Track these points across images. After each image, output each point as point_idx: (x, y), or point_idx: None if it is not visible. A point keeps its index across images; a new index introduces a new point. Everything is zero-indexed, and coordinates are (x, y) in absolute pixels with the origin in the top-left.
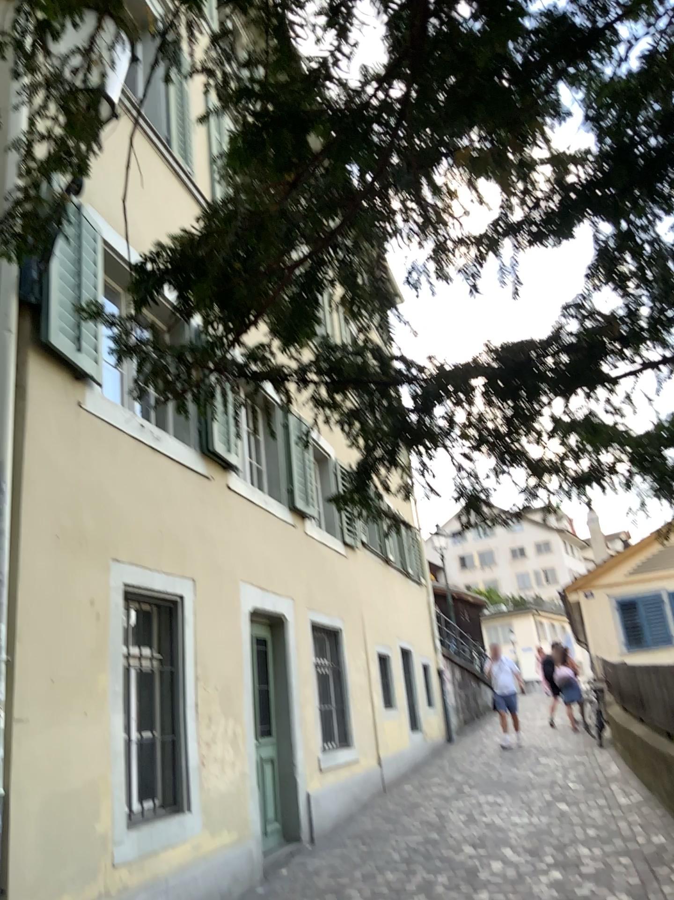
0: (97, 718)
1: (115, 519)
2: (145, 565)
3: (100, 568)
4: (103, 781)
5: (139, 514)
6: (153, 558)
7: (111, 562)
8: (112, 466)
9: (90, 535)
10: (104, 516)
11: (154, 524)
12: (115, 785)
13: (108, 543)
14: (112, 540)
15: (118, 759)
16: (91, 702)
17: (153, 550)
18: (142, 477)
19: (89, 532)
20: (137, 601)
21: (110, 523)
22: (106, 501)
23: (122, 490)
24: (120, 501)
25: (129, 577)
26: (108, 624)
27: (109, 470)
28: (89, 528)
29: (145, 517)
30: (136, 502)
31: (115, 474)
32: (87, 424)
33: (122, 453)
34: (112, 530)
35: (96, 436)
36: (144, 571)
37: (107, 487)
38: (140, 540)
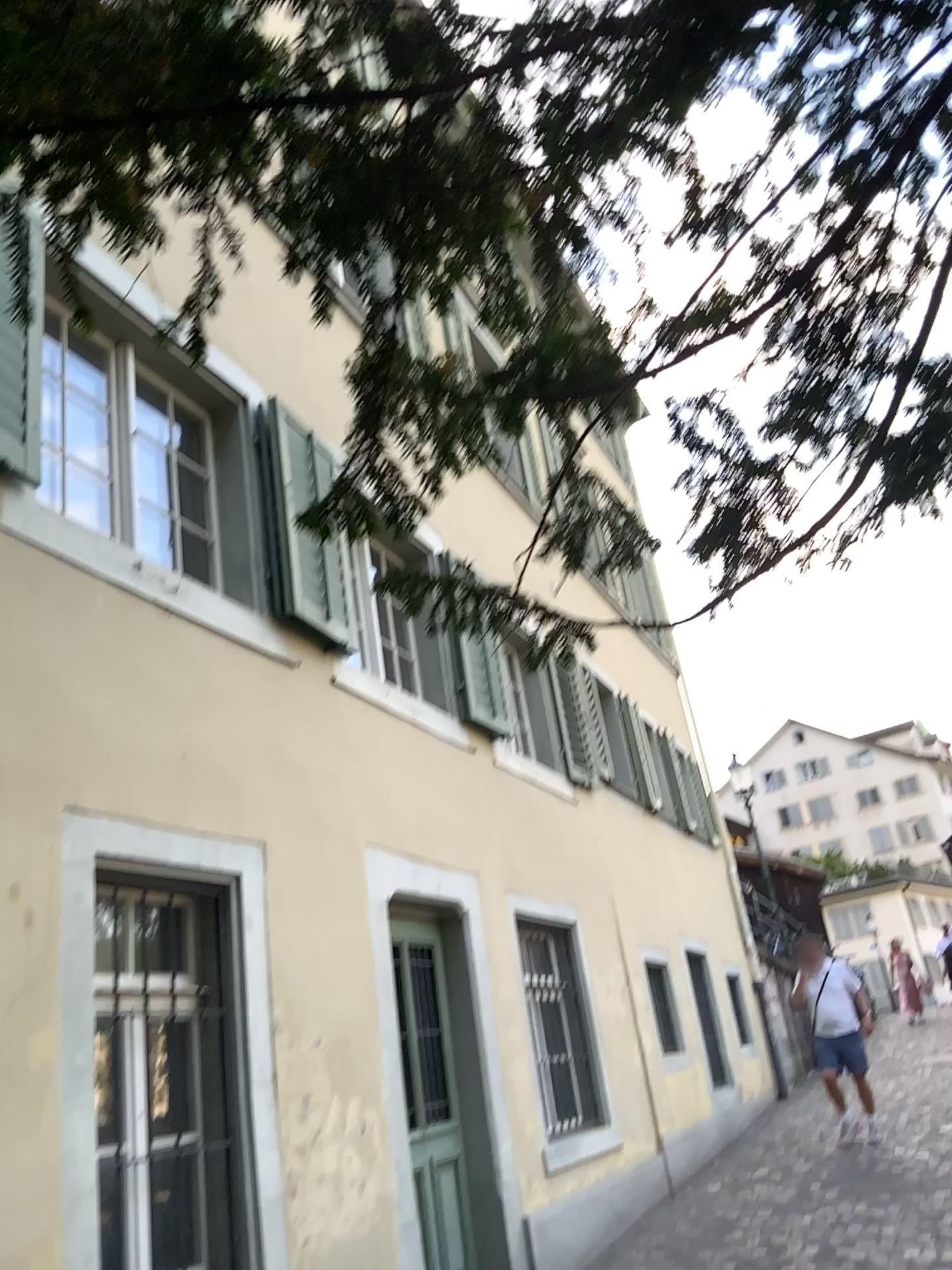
0: (27, 1126)
1: (76, 732)
2: (153, 819)
3: (36, 825)
4: (41, 1259)
5: (136, 725)
6: (172, 807)
7: (66, 813)
8: (65, 633)
9: (9, 761)
10: (46, 727)
11: (174, 744)
12: (78, 1262)
13: (56, 776)
14: (71, 771)
15: (88, 1206)
16: (13, 1096)
17: (172, 791)
18: (142, 657)
19: (7, 755)
20: (144, 889)
21: (62, 739)
22: (53, 697)
23: (93, 678)
24: (89, 699)
25: (114, 843)
26: (60, 935)
27: (60, 641)
28: (7, 746)
29: (151, 731)
30: (127, 701)
31: (74, 648)
32: (4, 552)
33: (91, 610)
34: (71, 753)
35: (27, 575)
36: (151, 831)
37: (54, 673)
38: (138, 772)
